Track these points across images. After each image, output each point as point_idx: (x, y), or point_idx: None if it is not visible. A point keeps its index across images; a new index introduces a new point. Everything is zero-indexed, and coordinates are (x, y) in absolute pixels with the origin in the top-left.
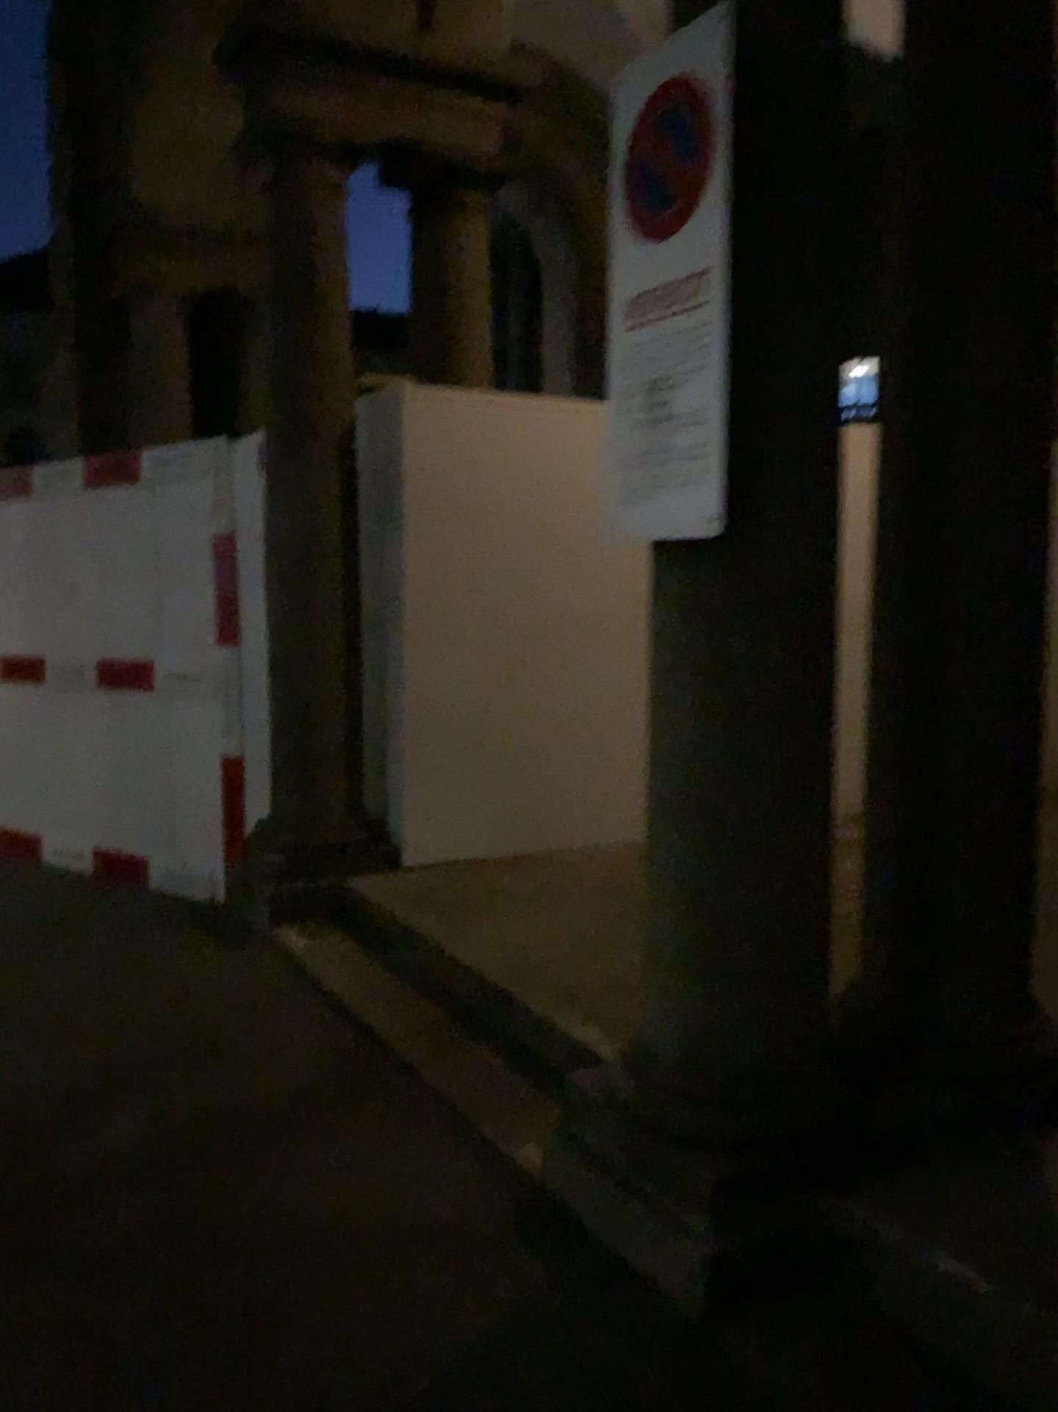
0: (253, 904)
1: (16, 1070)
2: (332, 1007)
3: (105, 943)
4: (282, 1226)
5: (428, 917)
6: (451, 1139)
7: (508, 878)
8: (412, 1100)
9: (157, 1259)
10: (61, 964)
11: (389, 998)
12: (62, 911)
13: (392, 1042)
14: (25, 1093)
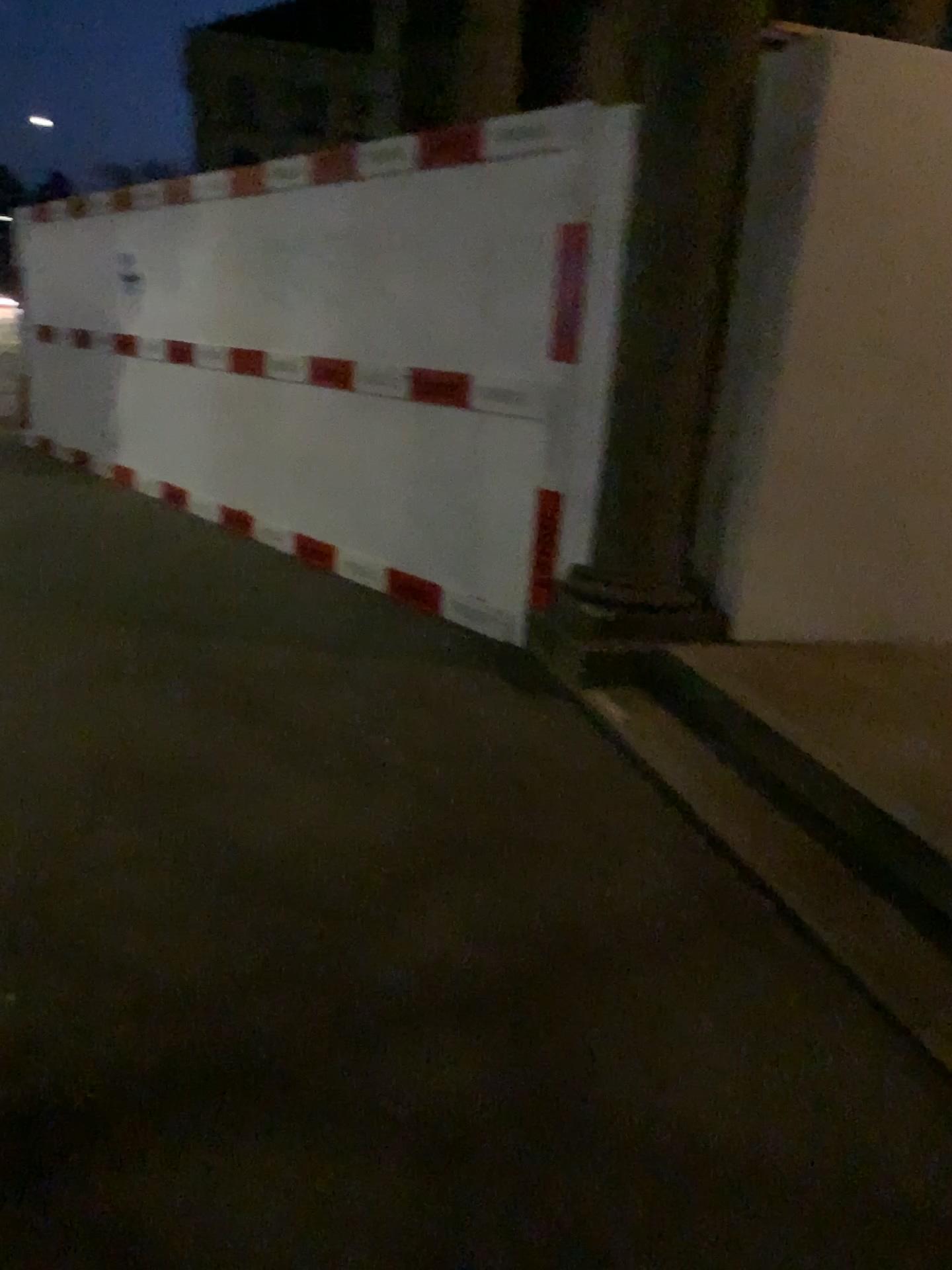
0: (558, 656)
1: (326, 828)
2: (676, 808)
3: (406, 678)
4: (690, 1162)
5: (777, 710)
6: (890, 1053)
7: (867, 673)
8: (815, 972)
9: (529, 1180)
10: (363, 697)
11: (743, 808)
12: (359, 634)
13: (762, 873)
14: (338, 862)
